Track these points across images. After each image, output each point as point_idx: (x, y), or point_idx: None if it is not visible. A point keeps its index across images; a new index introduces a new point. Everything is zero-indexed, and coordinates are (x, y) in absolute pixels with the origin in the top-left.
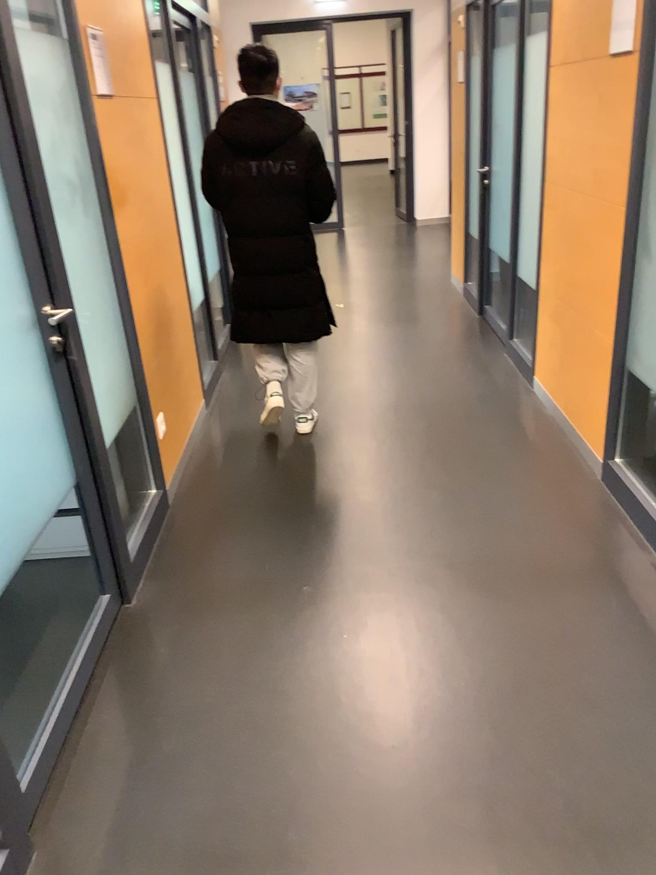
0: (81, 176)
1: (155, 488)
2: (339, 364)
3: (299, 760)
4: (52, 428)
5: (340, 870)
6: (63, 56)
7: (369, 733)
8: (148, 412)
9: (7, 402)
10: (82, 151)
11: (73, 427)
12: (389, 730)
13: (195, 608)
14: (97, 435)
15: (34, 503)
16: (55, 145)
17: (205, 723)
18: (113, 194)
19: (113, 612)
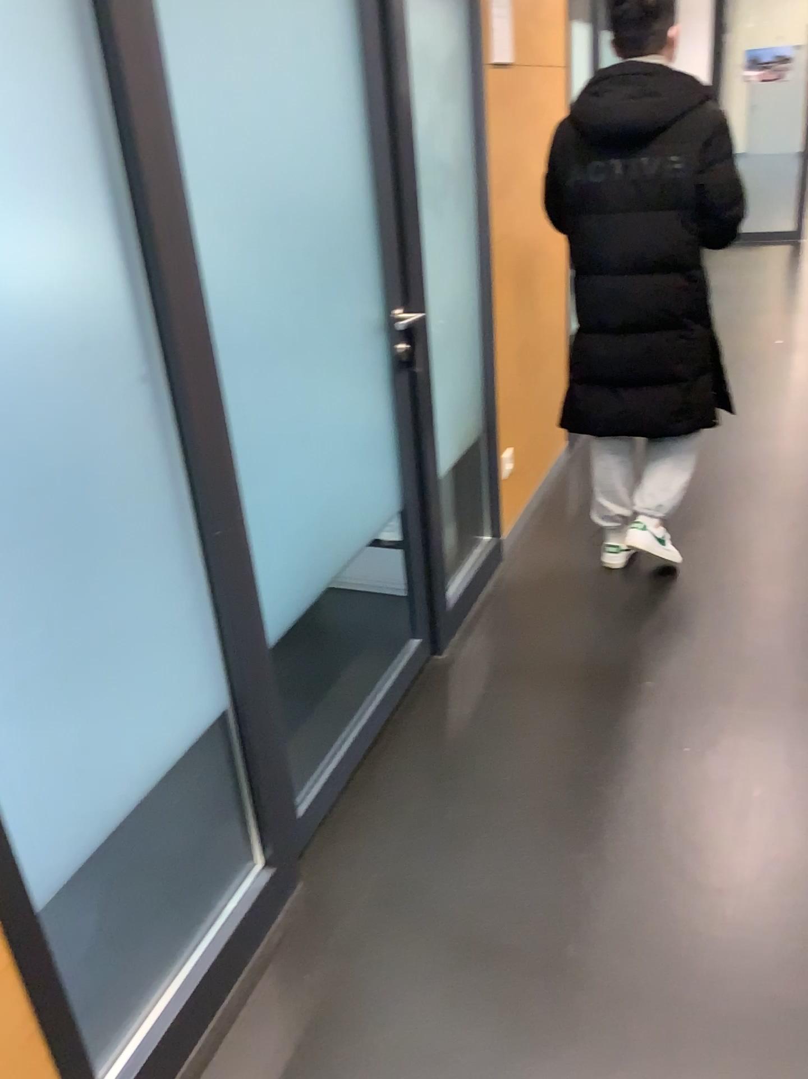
0: (456, 162)
1: (490, 535)
2: (750, 419)
3: (597, 872)
4: (384, 445)
5: (620, 1004)
6: (457, 20)
7: (690, 866)
8: (495, 445)
9: (341, 409)
10: (462, 132)
11: (406, 447)
12: (717, 870)
13: (511, 677)
14: (431, 461)
15: (354, 522)
16: (432, 124)
17: (498, 802)
18: (491, 185)
19: (421, 661)
